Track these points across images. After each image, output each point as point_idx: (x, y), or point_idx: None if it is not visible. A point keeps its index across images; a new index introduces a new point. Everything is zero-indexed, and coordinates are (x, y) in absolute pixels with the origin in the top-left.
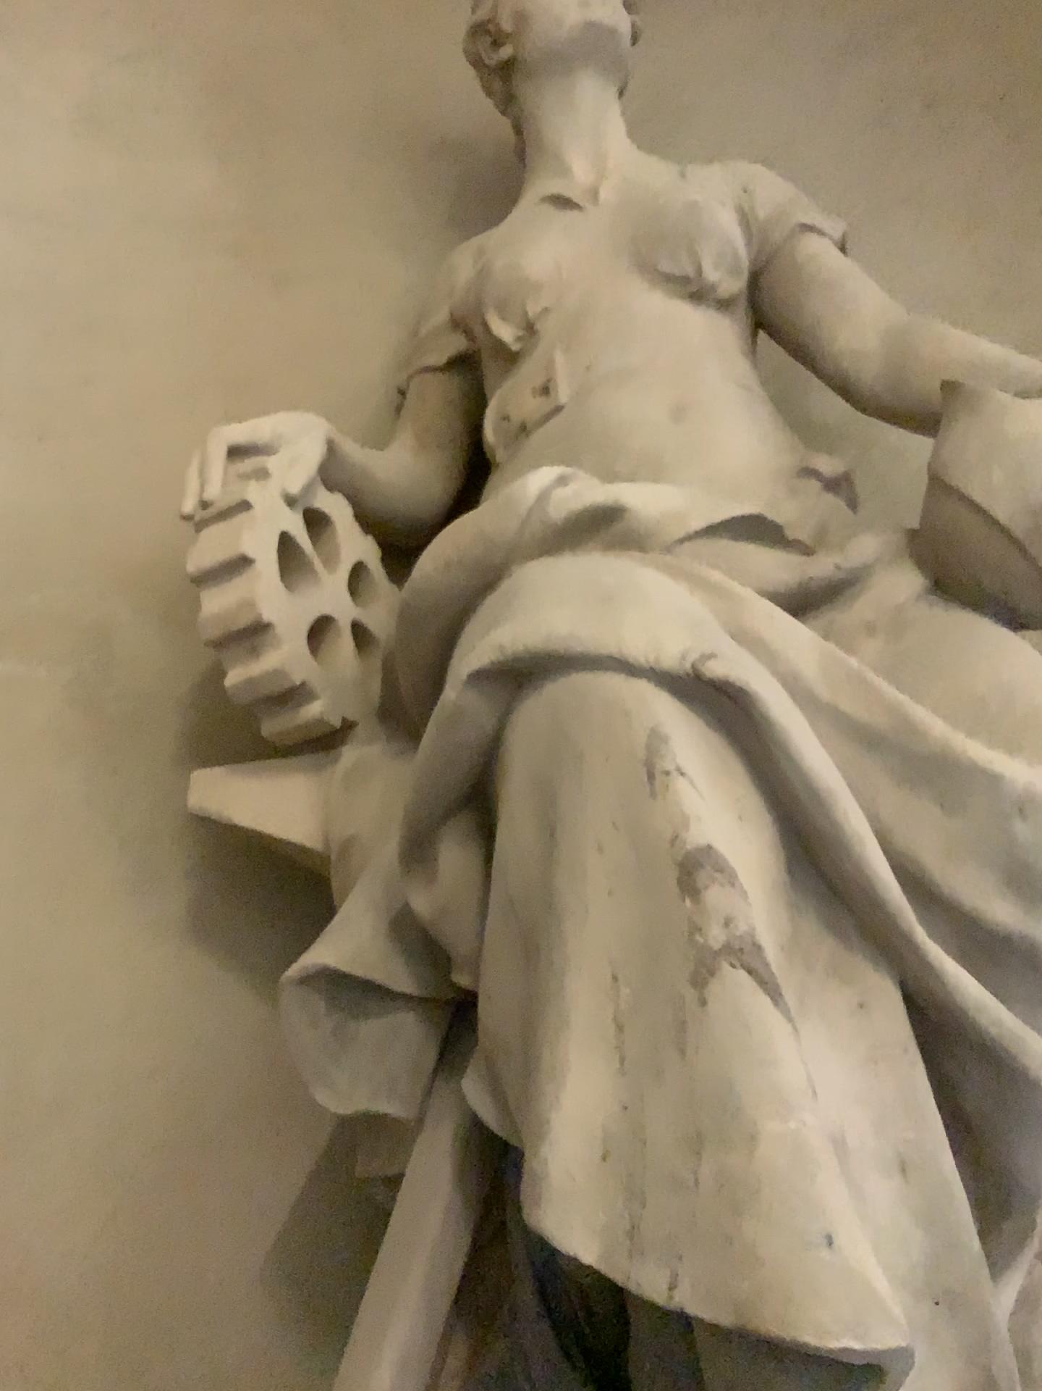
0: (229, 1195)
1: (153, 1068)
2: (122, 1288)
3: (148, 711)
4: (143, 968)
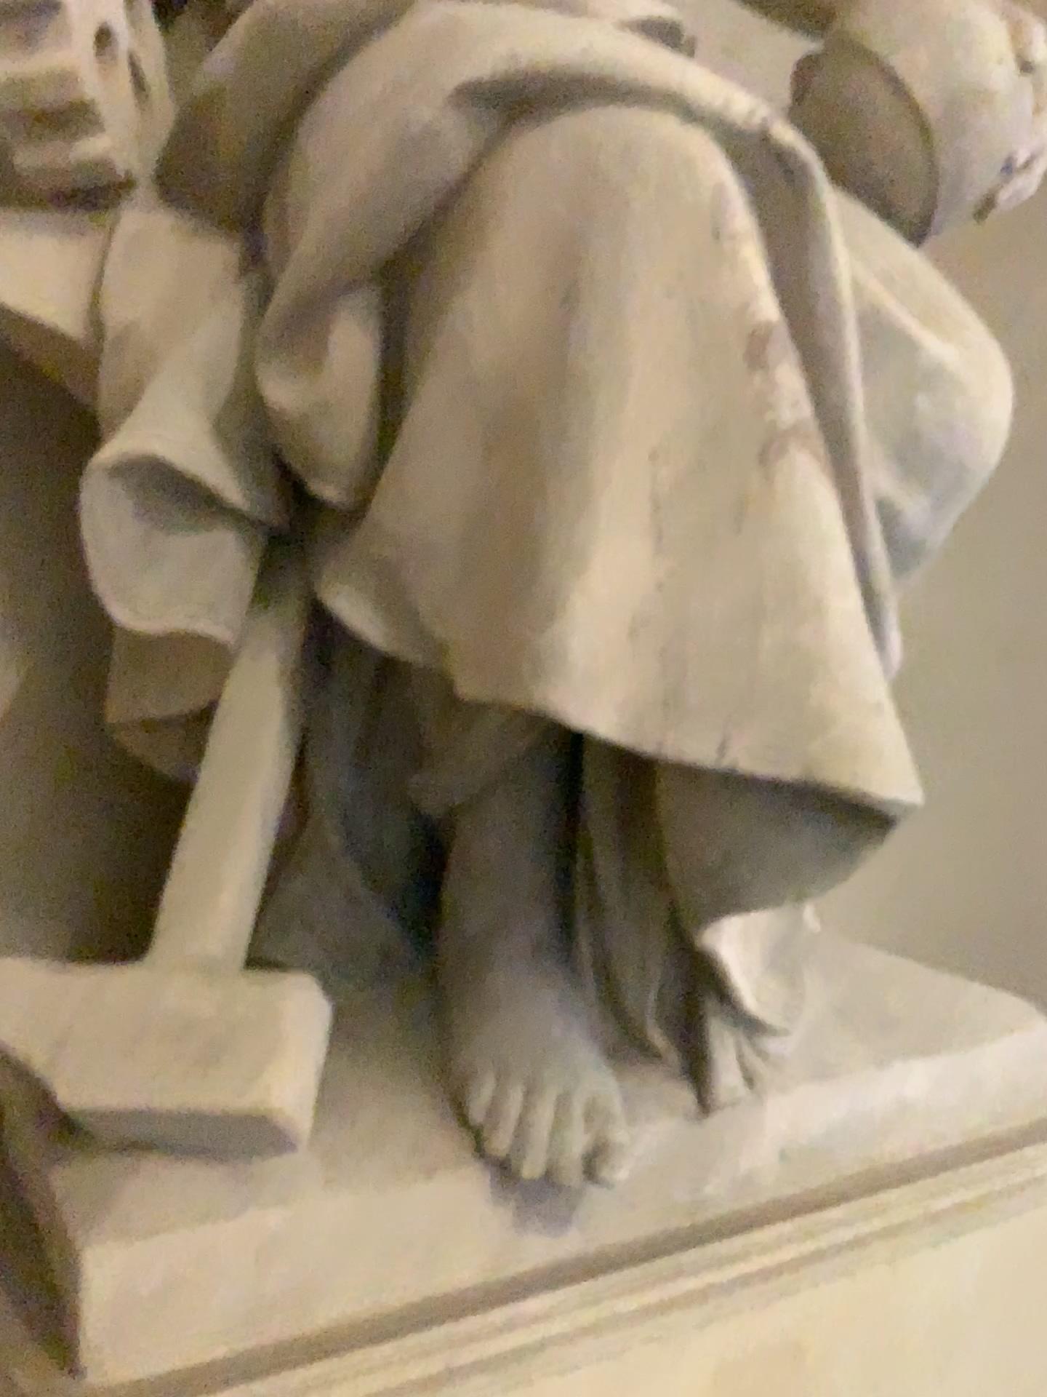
0: None
1: None
2: None
3: None
4: None
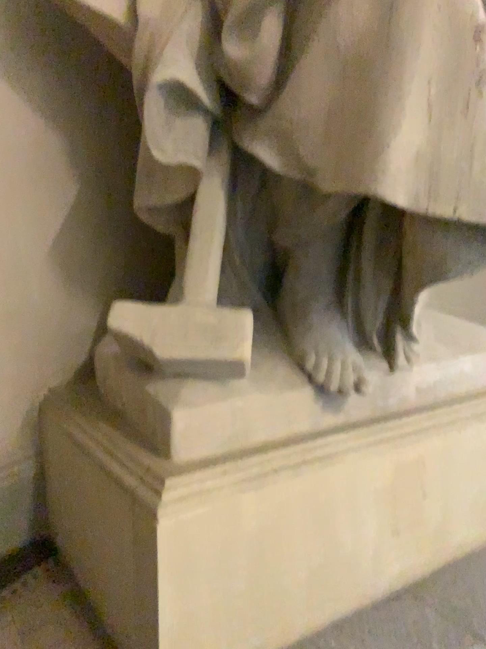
0: (24, 208)
1: None
2: None
3: None
4: None
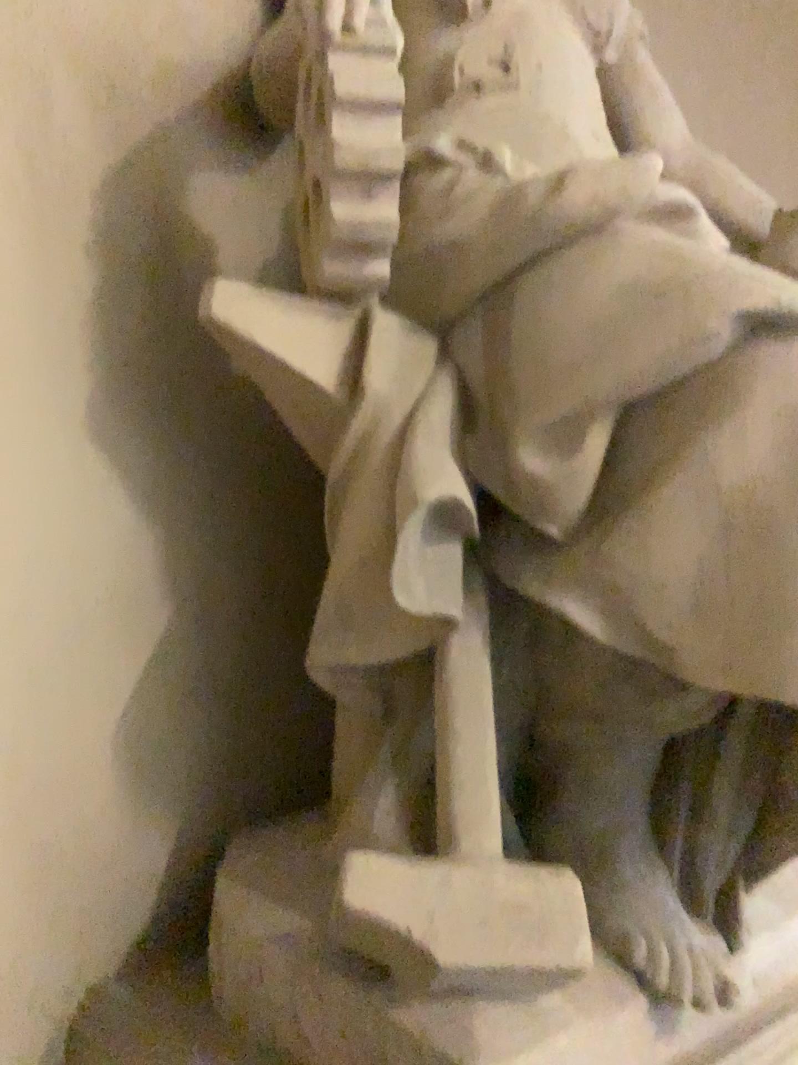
0: (80, 665)
1: (37, 539)
2: (3, 743)
3: (56, 170)
4: (36, 438)
